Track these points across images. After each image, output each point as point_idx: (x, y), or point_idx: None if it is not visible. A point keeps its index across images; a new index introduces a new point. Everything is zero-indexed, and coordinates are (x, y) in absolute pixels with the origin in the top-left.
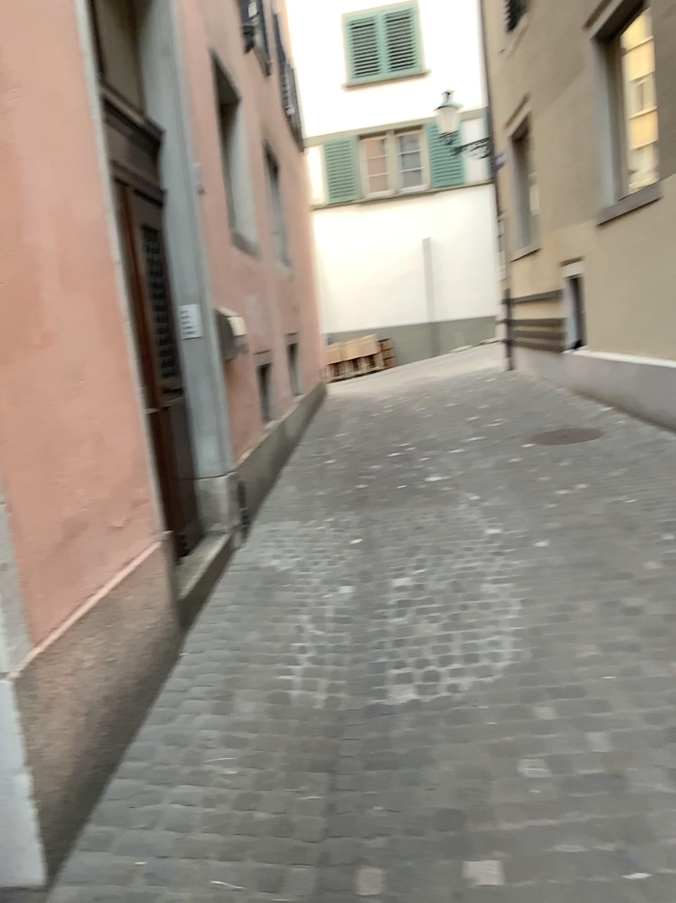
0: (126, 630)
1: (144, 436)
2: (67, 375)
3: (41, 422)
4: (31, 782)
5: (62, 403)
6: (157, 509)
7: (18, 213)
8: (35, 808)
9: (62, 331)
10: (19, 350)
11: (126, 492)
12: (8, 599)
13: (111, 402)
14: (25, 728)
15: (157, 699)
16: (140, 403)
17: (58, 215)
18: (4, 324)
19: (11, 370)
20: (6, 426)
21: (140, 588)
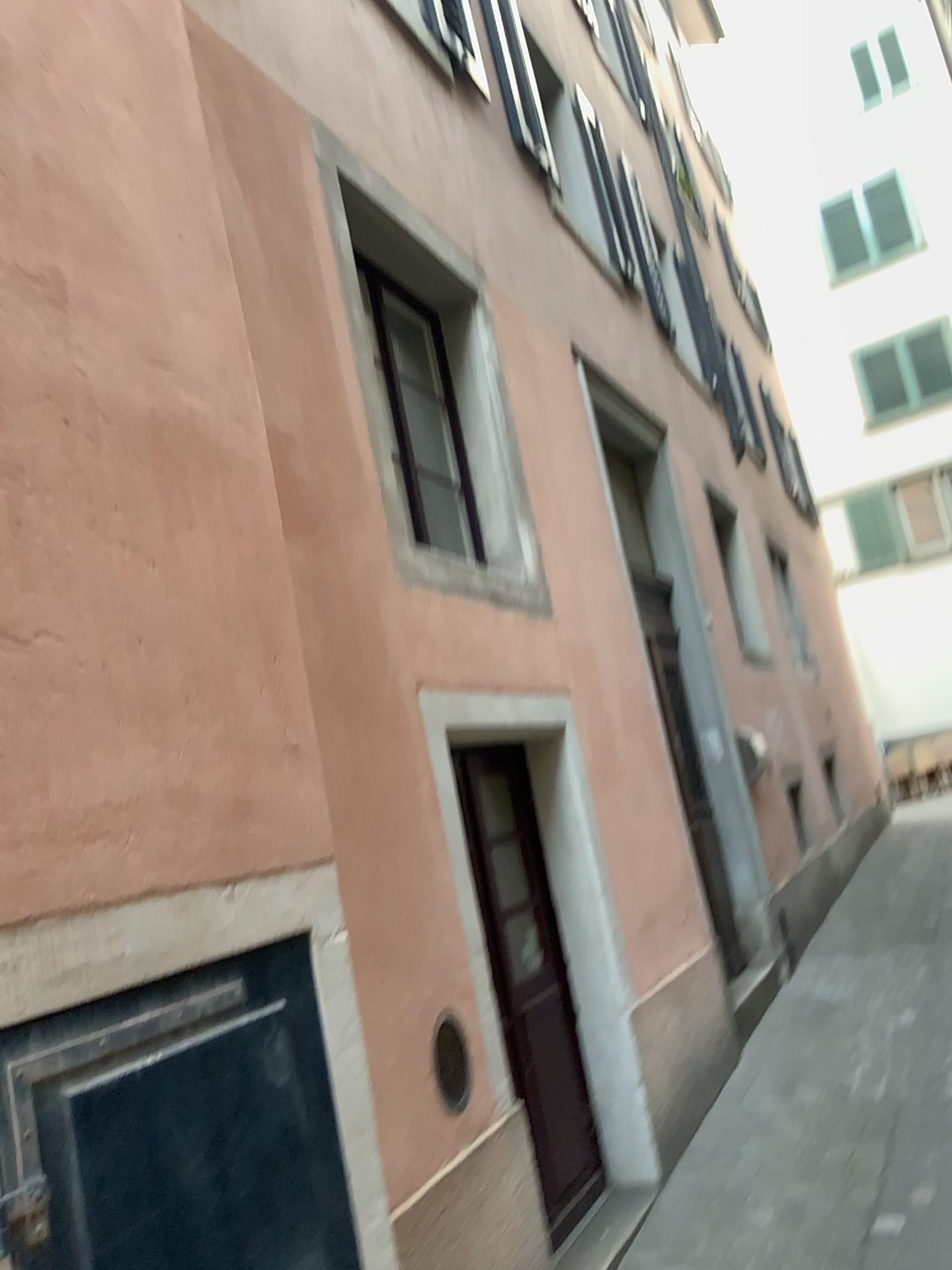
0: (694, 1005)
1: (689, 848)
2: (637, 796)
3: (627, 829)
4: (646, 1088)
5: (637, 816)
6: (706, 914)
7: (603, 686)
8: (649, 1109)
9: (632, 763)
10: (612, 779)
11: (683, 892)
12: (622, 949)
13: (665, 816)
14: (639, 1045)
15: (724, 1077)
16: (683, 820)
17: (622, 681)
18: (603, 762)
19: (609, 792)
20: (610, 830)
21: (701, 976)
